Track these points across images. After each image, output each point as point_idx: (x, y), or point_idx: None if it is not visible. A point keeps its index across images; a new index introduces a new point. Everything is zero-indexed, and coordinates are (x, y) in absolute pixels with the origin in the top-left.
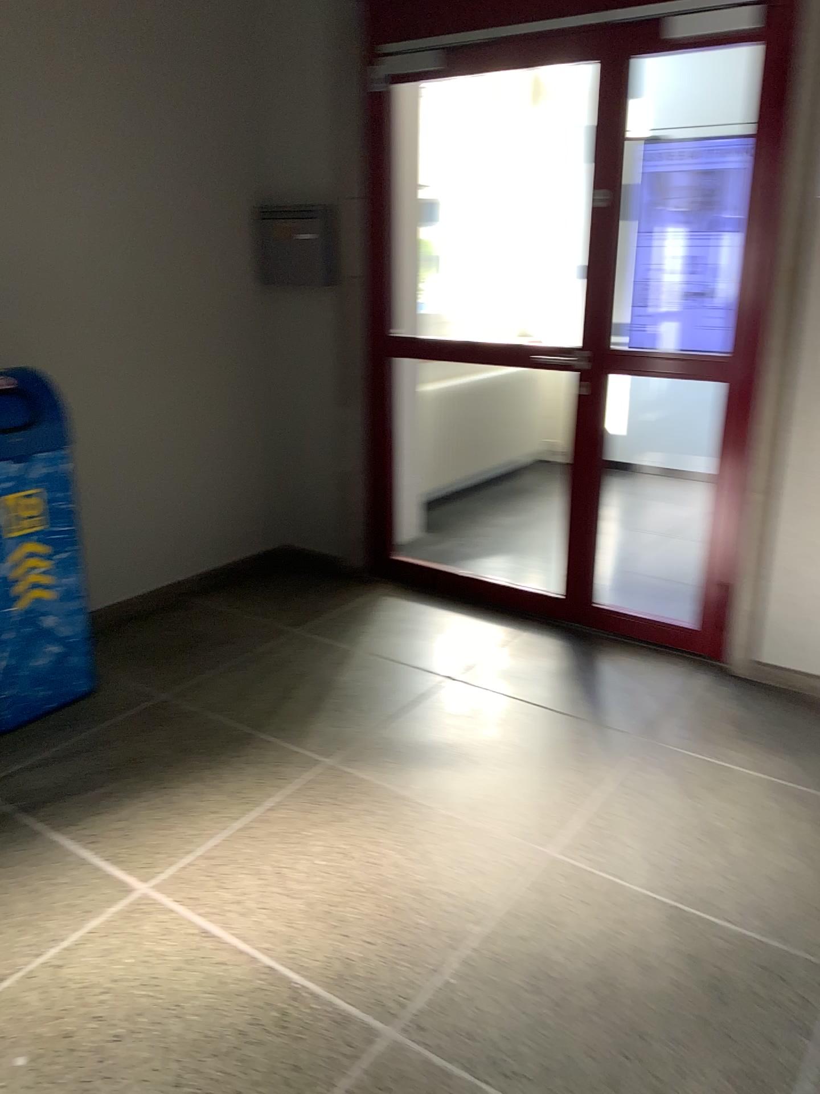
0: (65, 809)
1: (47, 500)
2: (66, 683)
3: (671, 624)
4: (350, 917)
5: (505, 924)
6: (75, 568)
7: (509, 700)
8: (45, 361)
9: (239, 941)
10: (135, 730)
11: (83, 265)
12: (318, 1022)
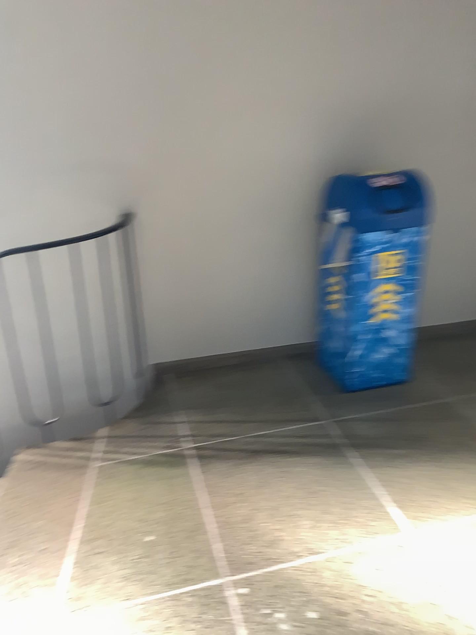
0: (373, 455)
1: (403, 258)
2: (391, 372)
3: None
4: None
5: None
6: (411, 303)
7: None
8: (420, 166)
9: (470, 606)
10: (427, 416)
11: (459, 102)
12: None
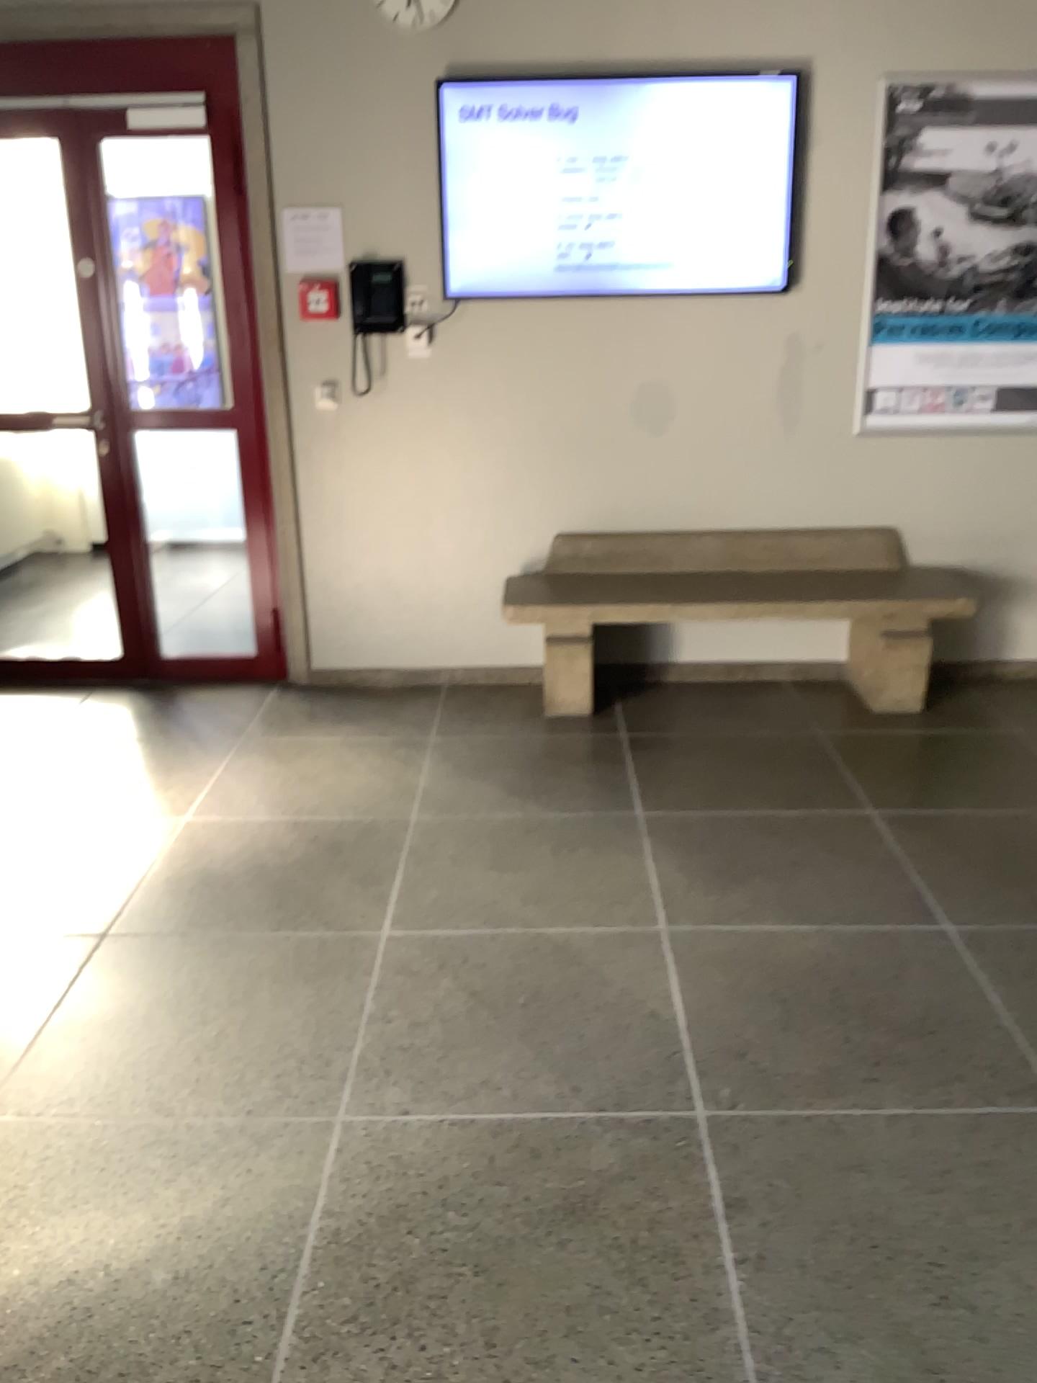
0: None
1: None
2: None
3: (231, 660)
4: (33, 900)
5: (166, 867)
6: None
7: (103, 747)
8: None
9: None
10: None
11: None
12: (43, 952)
